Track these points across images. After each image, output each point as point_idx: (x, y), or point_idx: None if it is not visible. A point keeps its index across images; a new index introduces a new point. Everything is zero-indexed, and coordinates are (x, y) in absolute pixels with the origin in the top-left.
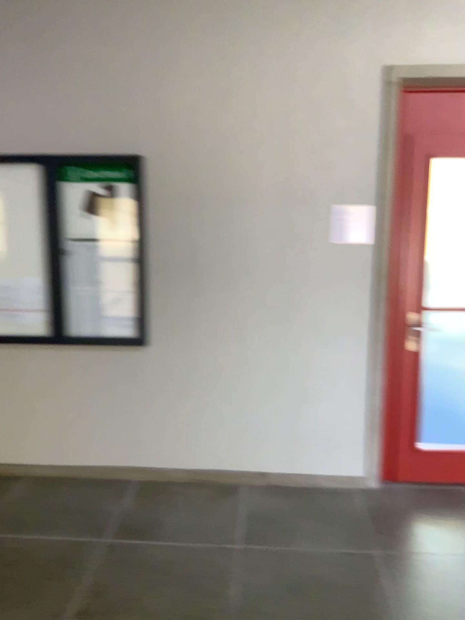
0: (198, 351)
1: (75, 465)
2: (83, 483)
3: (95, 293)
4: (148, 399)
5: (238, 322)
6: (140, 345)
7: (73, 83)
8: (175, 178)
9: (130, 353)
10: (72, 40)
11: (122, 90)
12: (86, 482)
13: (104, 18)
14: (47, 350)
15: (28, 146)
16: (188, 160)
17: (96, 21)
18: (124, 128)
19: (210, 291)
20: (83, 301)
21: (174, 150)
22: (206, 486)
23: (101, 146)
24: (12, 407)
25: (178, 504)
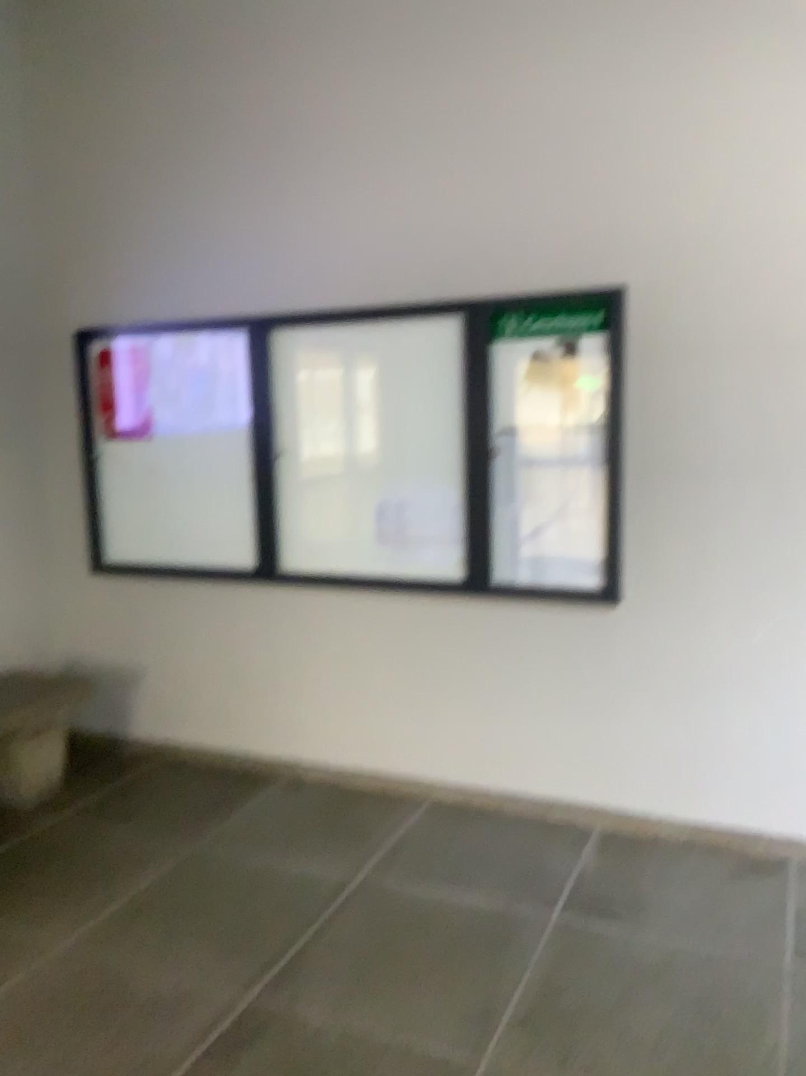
0: (714, 618)
1: (500, 791)
2: (514, 822)
3: (541, 514)
4: (623, 694)
5: (792, 569)
6: (612, 603)
7: (515, 177)
8: (681, 320)
9: (595, 615)
10: (515, 110)
11: (595, 180)
12: (518, 820)
13: (568, 67)
14: (461, 604)
15: (443, 283)
16: (706, 287)
17: (556, 74)
18: (597, 242)
19: (740, 513)
20: (521, 527)
21: (681, 271)
22: (724, 855)
23: (557, 274)
24: (407, 690)
25: (677, 877)
